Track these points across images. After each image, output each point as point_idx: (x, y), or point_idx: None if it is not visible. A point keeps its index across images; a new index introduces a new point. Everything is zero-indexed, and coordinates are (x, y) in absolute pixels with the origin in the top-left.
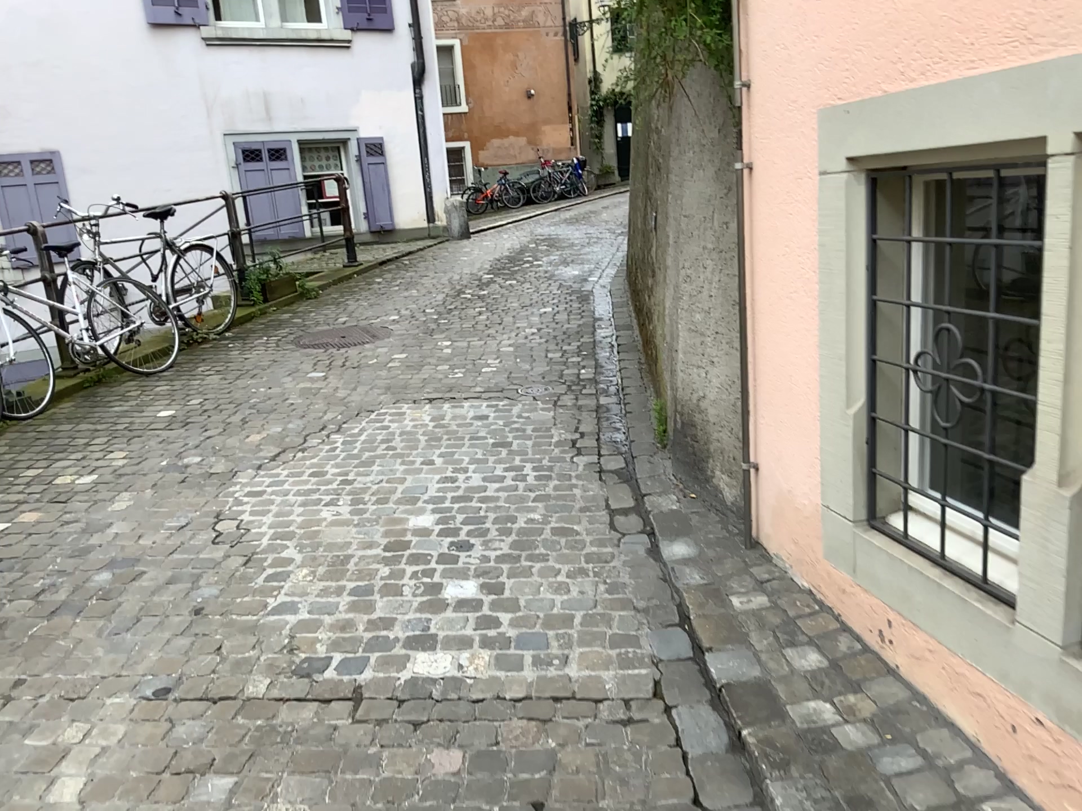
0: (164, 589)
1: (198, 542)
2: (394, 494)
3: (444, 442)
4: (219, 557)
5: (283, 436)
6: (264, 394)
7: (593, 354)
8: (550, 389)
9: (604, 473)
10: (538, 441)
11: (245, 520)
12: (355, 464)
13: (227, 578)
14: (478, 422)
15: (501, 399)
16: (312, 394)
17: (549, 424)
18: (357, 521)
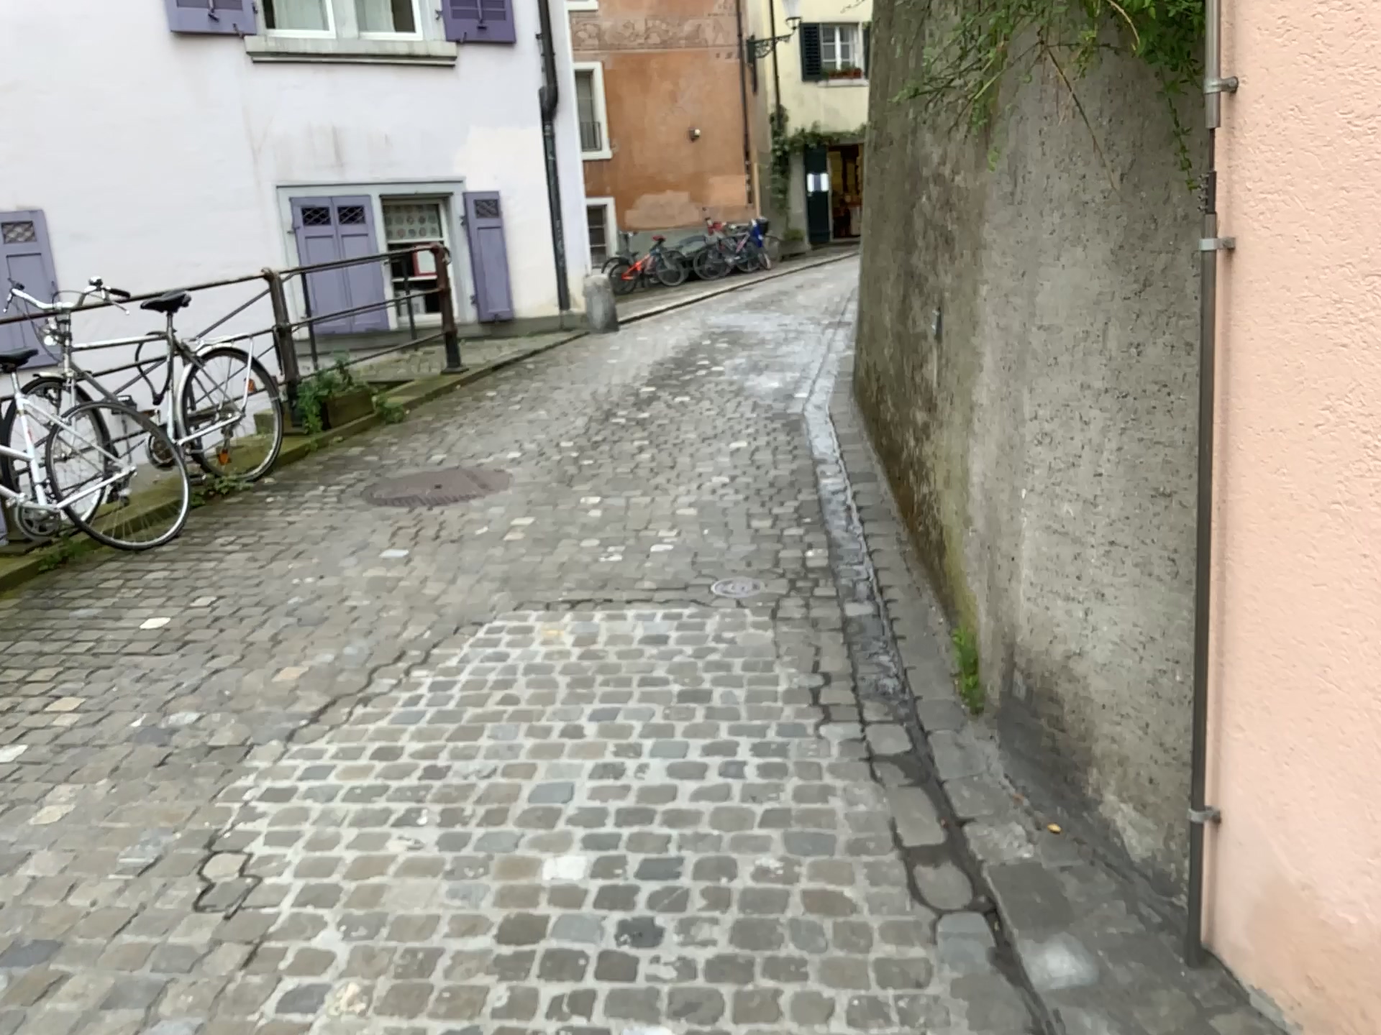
0: (92, 1021)
1: (170, 903)
2: (516, 800)
3: (598, 687)
4: (202, 944)
5: (336, 669)
6: (314, 586)
7: (818, 522)
8: (761, 586)
9: (876, 763)
10: (753, 690)
11: (258, 855)
12: (452, 729)
13: (211, 995)
14: (651, 649)
15: (684, 604)
16: (387, 587)
17: (768, 655)
18: (453, 861)
